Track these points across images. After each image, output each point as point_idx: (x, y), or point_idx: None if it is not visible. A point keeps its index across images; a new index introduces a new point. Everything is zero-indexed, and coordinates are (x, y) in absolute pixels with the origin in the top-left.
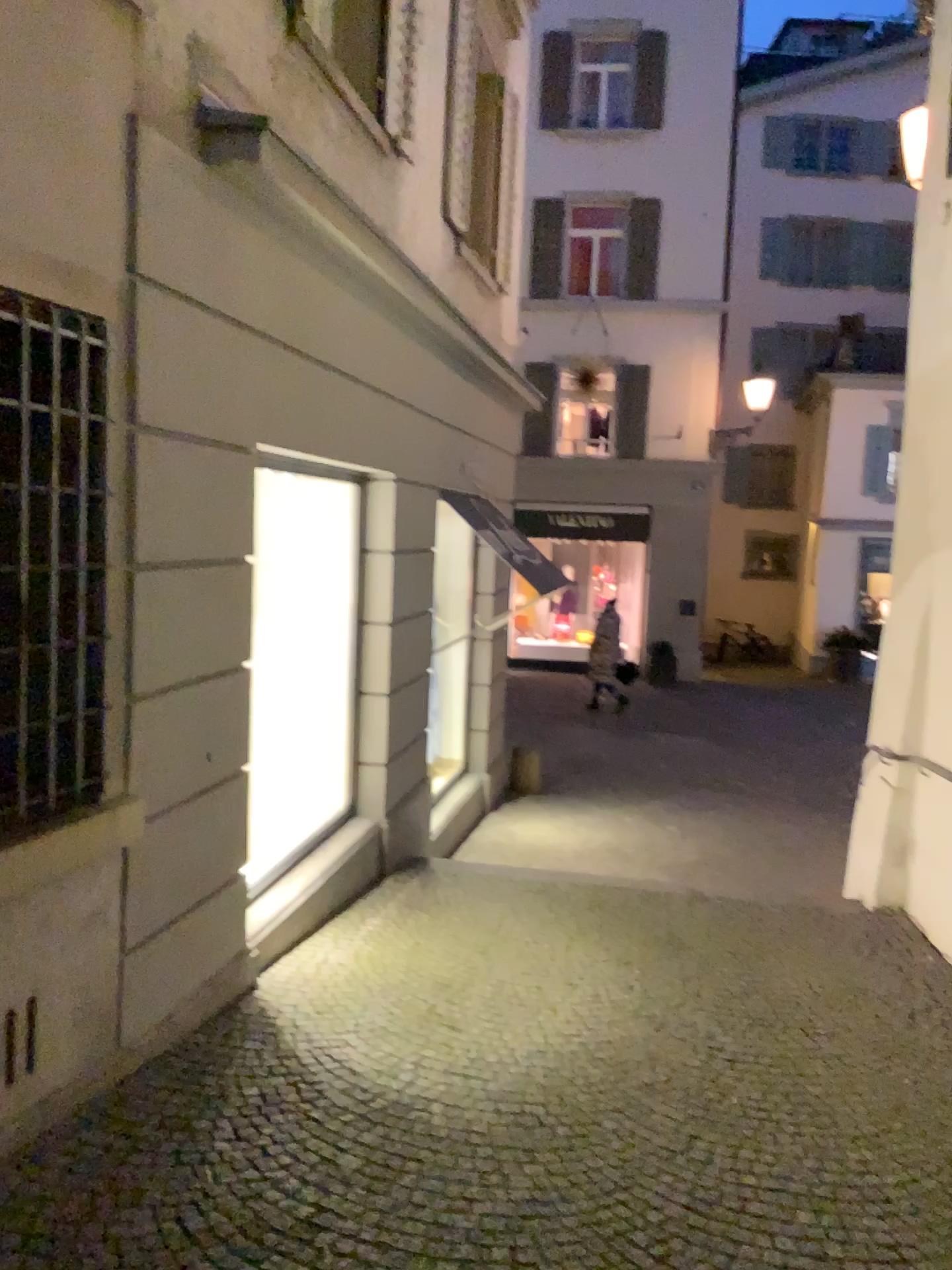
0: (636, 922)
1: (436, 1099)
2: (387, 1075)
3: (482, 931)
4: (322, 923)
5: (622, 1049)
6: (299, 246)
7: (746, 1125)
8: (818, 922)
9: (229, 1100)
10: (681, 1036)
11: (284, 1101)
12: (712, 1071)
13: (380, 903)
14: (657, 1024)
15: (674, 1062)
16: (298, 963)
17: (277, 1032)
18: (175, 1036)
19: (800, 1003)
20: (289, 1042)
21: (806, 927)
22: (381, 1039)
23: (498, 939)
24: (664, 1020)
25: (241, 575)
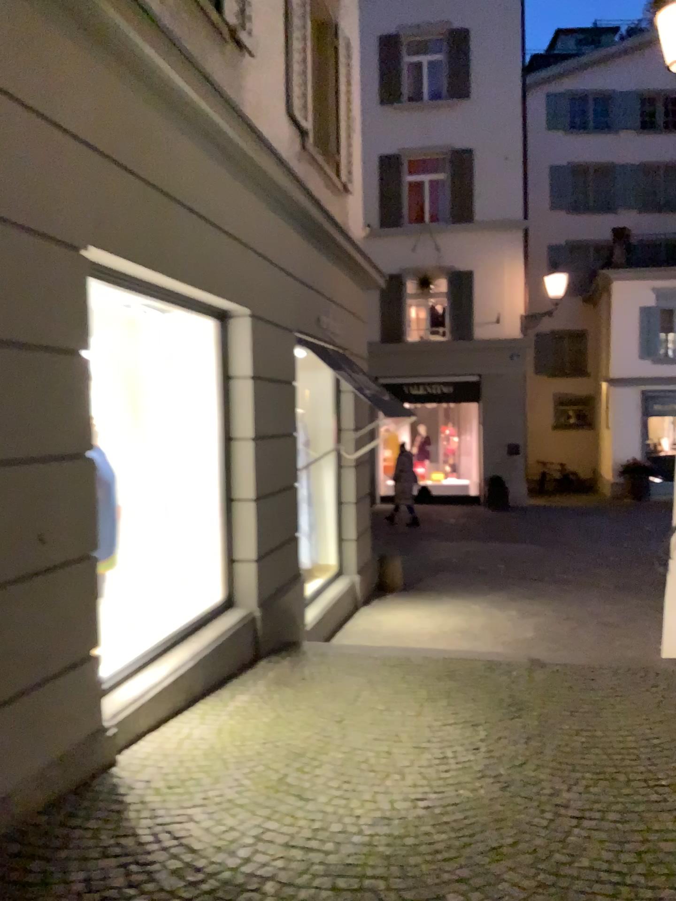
0: (480, 687)
1: (271, 877)
2: (224, 852)
3: (339, 701)
4: (193, 700)
5: (468, 811)
6: (123, 69)
7: (601, 893)
8: (646, 680)
9: (47, 890)
10: (527, 795)
11: (106, 888)
12: (560, 832)
13: (249, 681)
14: (502, 783)
15: (520, 824)
16: (160, 739)
17: (119, 810)
18: (8, 820)
19: (640, 756)
20: (129, 820)
21: (635, 684)
22: (226, 812)
23: (353, 708)
24: (509, 780)
25: (72, 362)
